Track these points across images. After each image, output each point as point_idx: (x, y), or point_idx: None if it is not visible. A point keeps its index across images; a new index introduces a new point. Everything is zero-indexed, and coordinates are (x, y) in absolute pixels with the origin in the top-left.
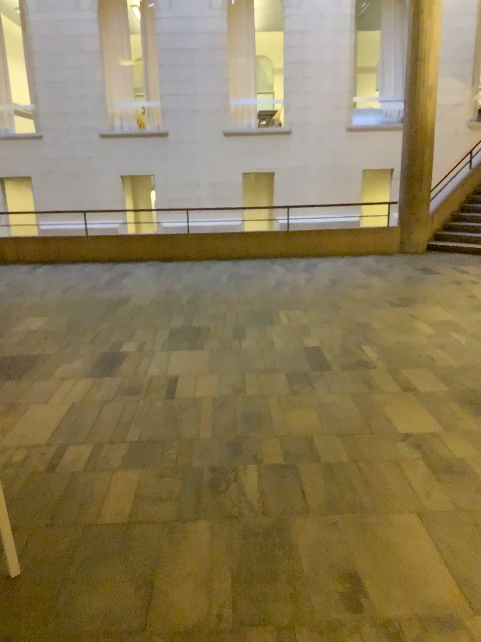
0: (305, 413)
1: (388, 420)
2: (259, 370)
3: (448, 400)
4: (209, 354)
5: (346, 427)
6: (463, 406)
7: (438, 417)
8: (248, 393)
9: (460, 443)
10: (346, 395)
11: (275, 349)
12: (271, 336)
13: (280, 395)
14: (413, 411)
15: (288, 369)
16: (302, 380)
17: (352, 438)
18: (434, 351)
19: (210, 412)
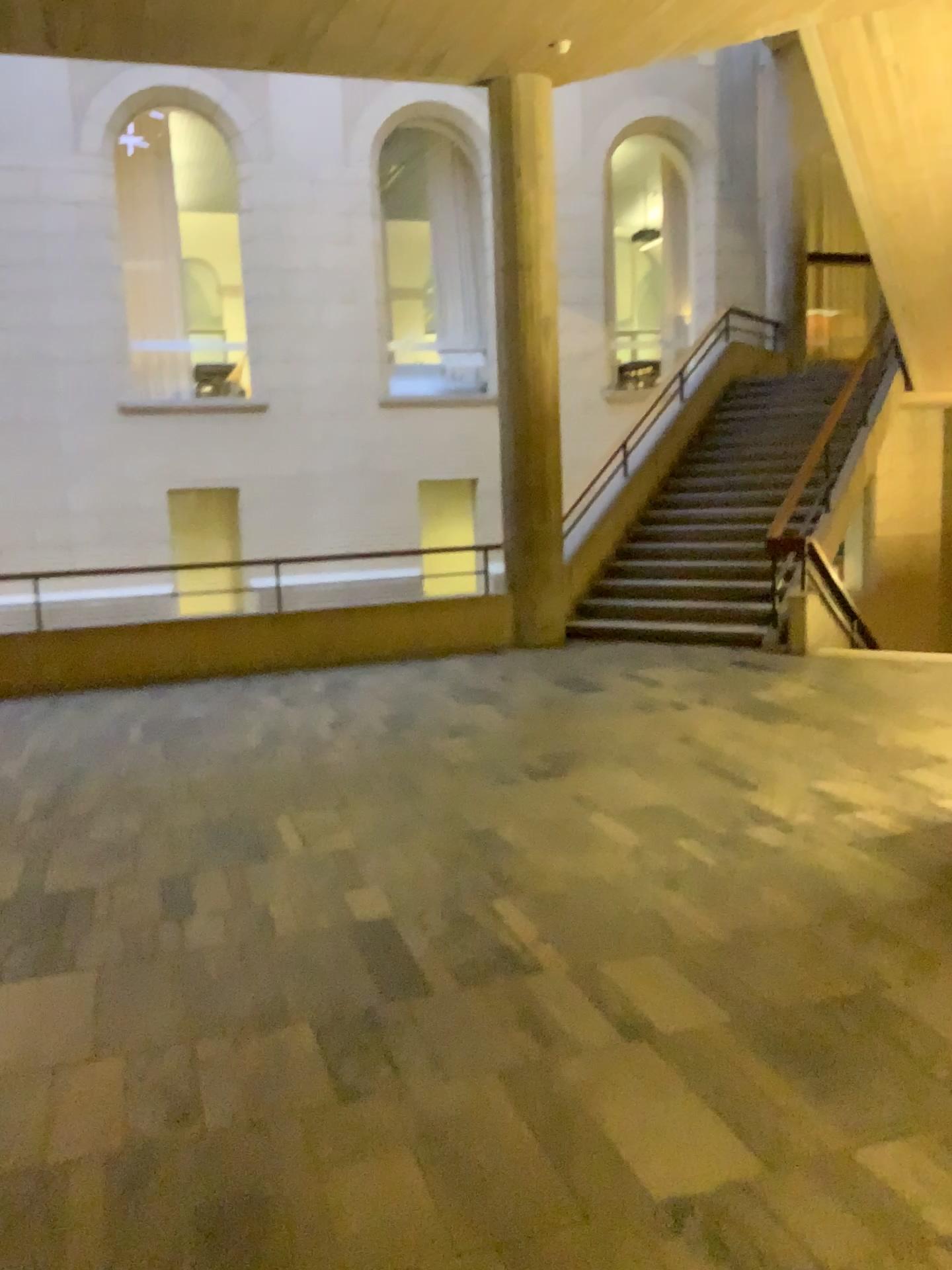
0: (386, 1174)
1: (619, 1162)
2: (237, 1028)
3: (744, 1057)
4: (93, 989)
5: (512, 1213)
6: (785, 1074)
7: (738, 1126)
8: (212, 1119)
9: (825, 1215)
10: (488, 1083)
11: (277, 947)
12: (262, 907)
13: (306, 1114)
14: (672, 1115)
15: (317, 1014)
16: (360, 1047)
17: (535, 1257)
18: (663, 902)
19: (92, 1225)
